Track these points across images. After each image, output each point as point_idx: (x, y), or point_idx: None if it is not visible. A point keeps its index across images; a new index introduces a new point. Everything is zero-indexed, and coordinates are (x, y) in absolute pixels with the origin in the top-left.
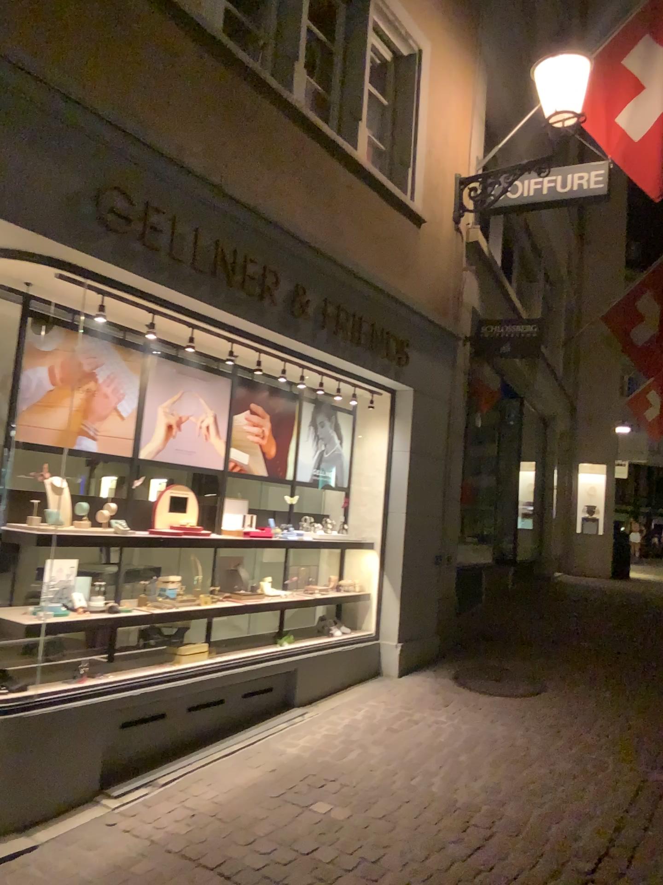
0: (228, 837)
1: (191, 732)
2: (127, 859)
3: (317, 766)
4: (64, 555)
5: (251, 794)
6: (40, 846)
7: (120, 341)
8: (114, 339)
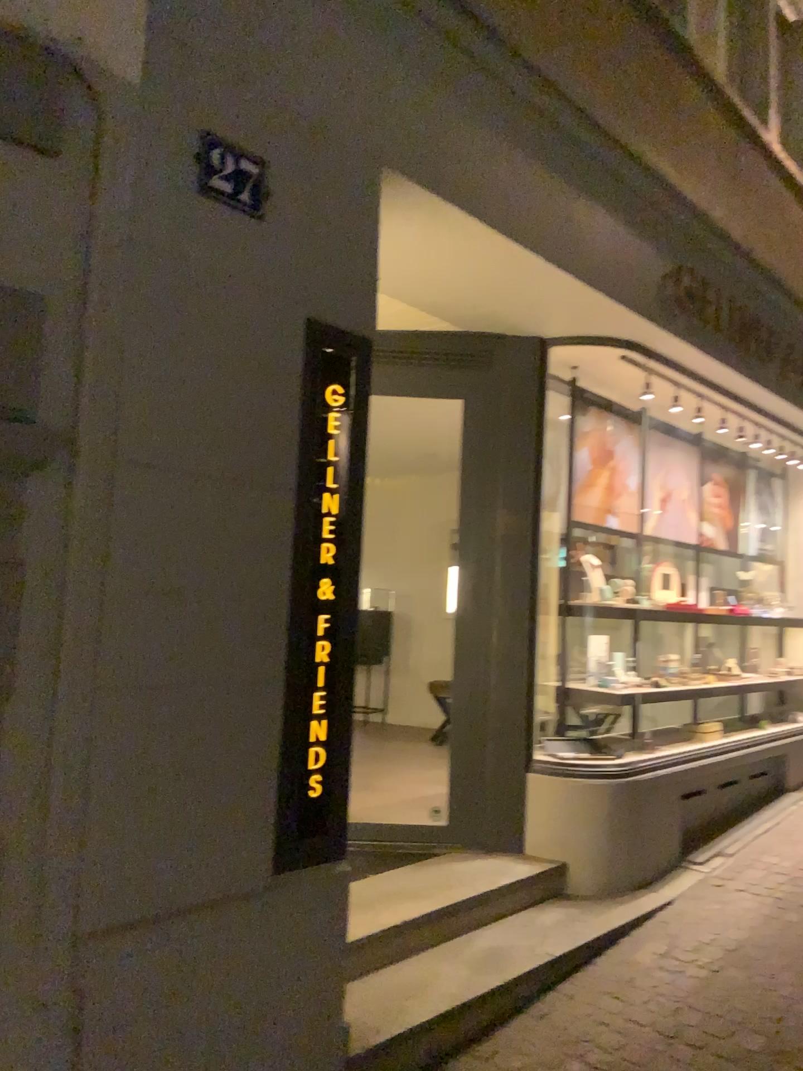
0: None
1: (722, 810)
2: (775, 912)
3: None
4: (599, 633)
5: None
6: (681, 900)
7: (626, 418)
8: (622, 416)
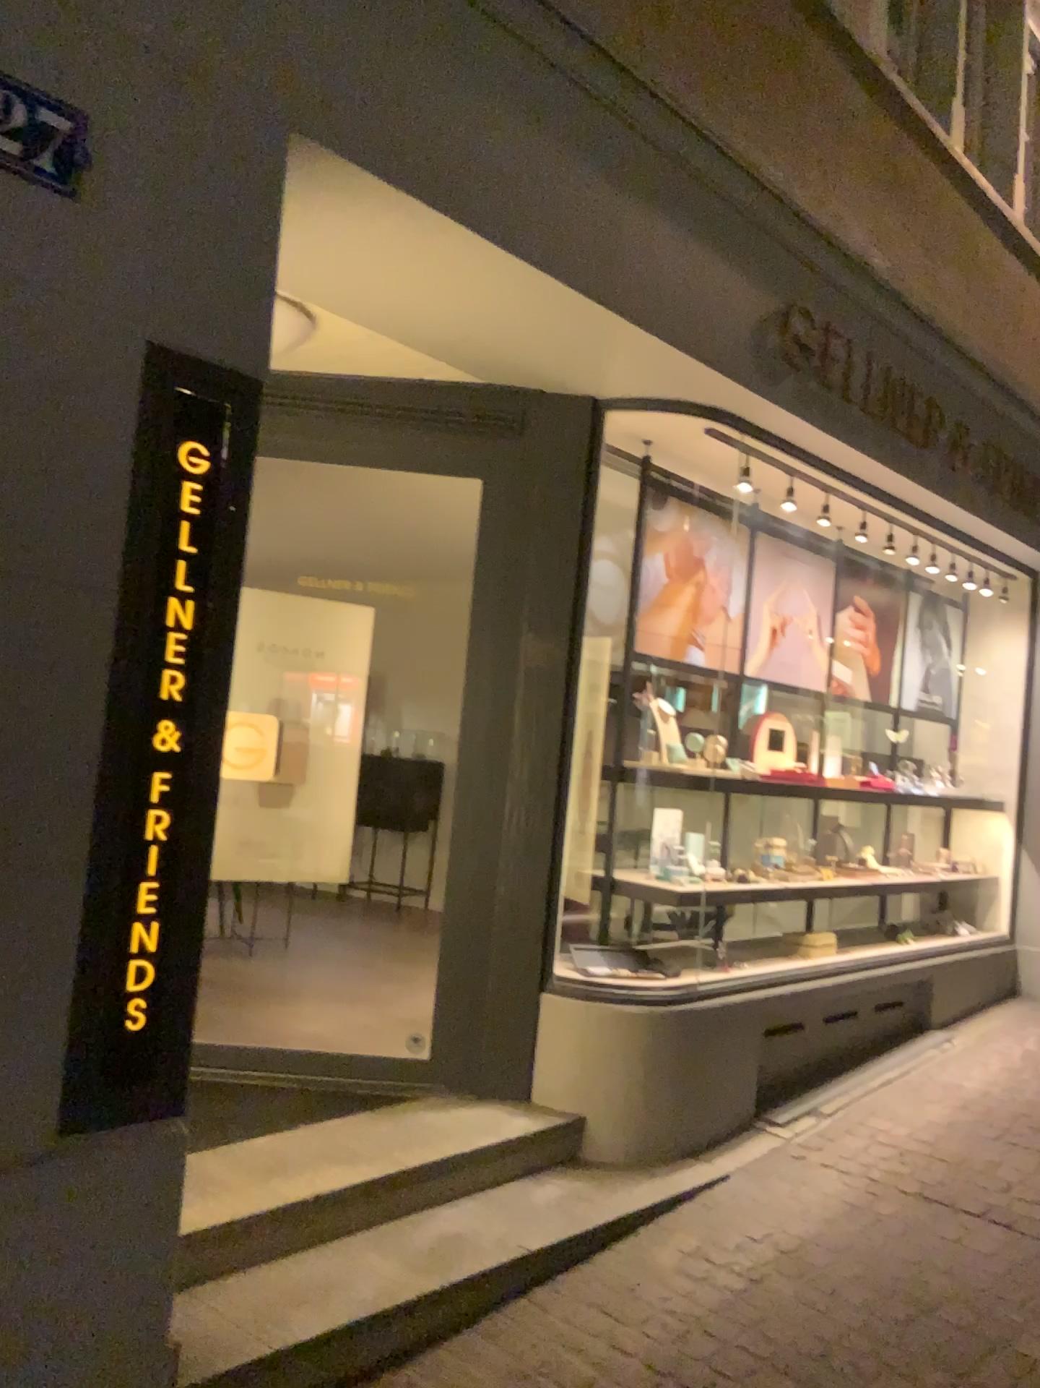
0: (977, 1183)
1: (829, 1052)
2: (862, 1199)
3: (1028, 1105)
4: (671, 807)
5: (964, 1134)
6: (738, 1176)
7: (727, 514)
8: (721, 512)
